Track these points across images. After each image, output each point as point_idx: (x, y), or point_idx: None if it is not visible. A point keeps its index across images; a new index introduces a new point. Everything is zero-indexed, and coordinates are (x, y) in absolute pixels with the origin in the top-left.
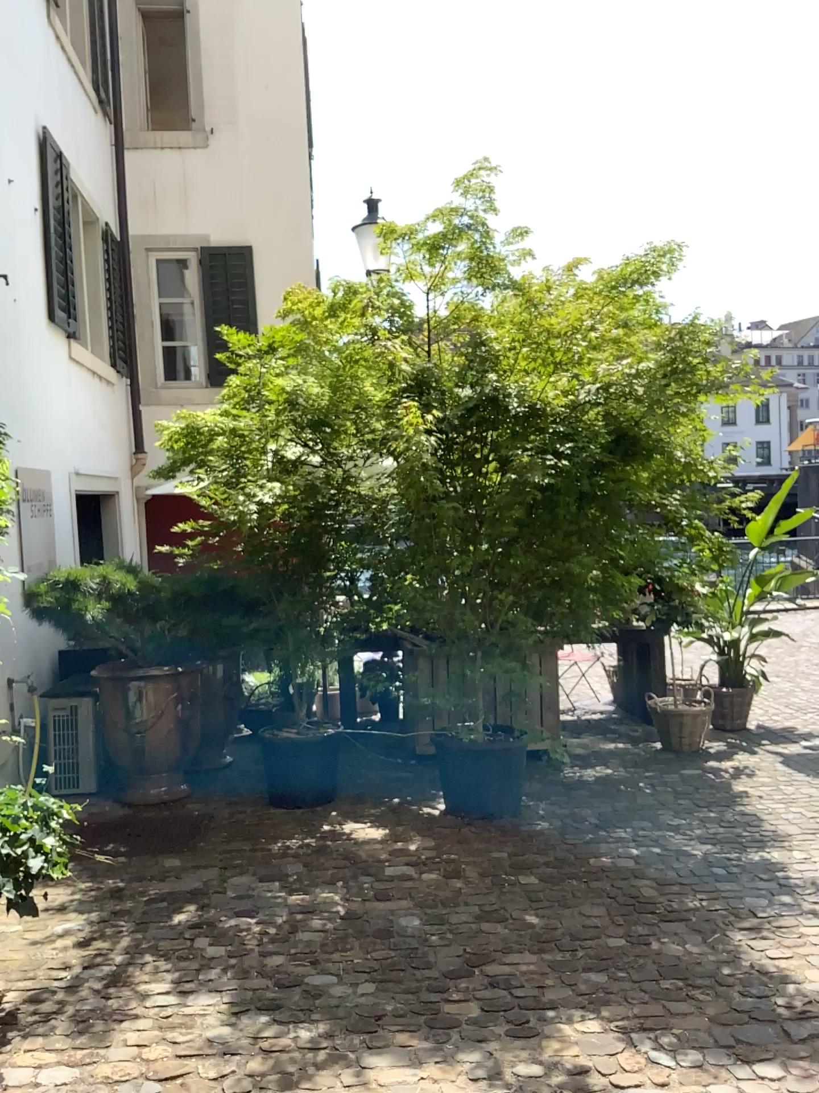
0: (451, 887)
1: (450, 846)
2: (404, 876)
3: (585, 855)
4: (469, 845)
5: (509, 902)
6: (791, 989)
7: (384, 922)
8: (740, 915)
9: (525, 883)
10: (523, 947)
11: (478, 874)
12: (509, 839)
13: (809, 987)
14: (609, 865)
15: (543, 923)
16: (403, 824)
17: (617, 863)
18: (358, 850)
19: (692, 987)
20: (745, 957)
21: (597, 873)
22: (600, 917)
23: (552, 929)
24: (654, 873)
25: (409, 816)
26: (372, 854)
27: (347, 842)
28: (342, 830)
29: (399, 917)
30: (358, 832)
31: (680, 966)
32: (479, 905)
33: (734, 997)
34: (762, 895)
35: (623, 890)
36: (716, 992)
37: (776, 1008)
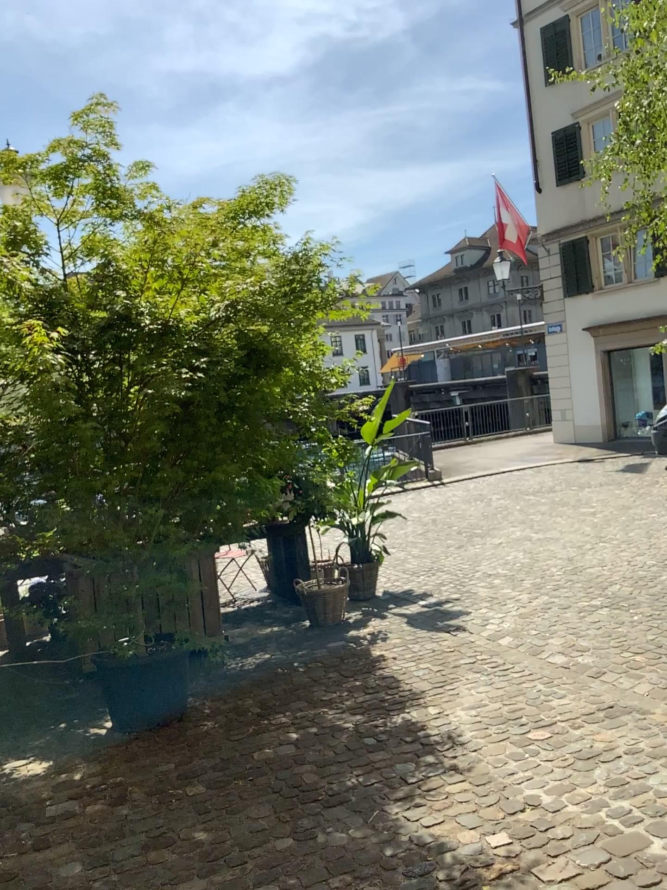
0: (115, 818)
1: (116, 767)
2: (64, 816)
3: (249, 751)
4: (135, 763)
5: (175, 822)
6: (447, 859)
7: (37, 880)
8: (394, 786)
9: (191, 795)
10: (190, 875)
11: (145, 795)
12: (176, 747)
13: (463, 853)
14: (272, 756)
15: (210, 841)
16: (67, 752)
17: (279, 754)
18: (15, 793)
19: (359, 882)
20: (403, 833)
21: (261, 768)
22: (266, 818)
23: (220, 844)
24: (314, 756)
25: (74, 741)
26: (29, 795)
27: (5, 785)
28: (1, 772)
29: (56, 870)
30: (18, 770)
31: (346, 858)
32: (144, 834)
33: (399, 884)
34: (410, 760)
35: (286, 783)
36: (382, 882)
37: (438, 886)
